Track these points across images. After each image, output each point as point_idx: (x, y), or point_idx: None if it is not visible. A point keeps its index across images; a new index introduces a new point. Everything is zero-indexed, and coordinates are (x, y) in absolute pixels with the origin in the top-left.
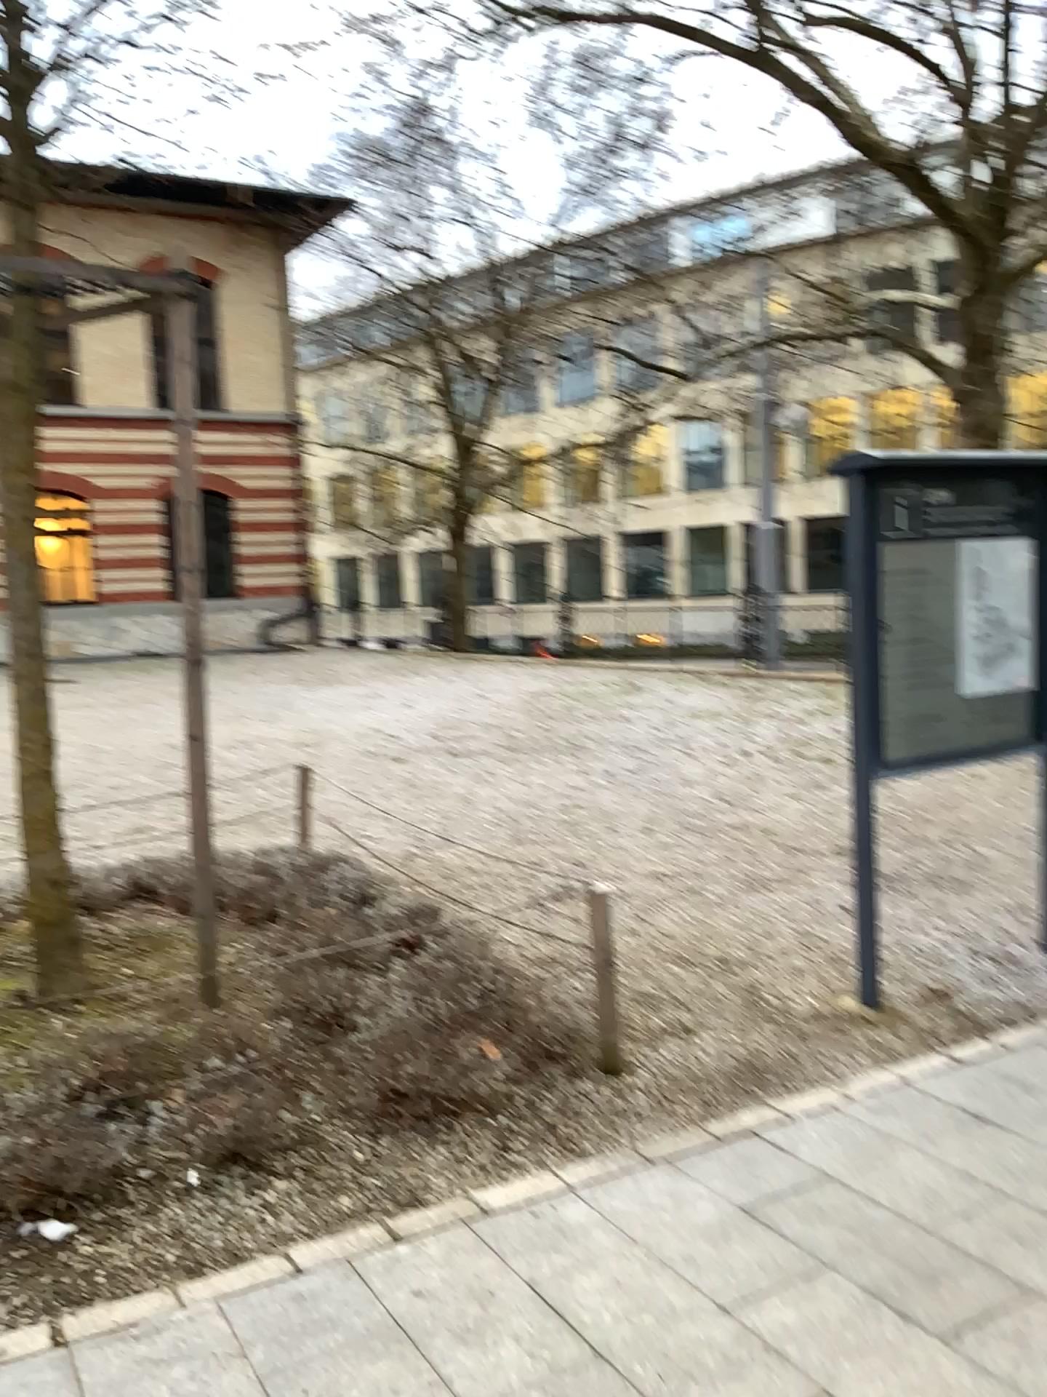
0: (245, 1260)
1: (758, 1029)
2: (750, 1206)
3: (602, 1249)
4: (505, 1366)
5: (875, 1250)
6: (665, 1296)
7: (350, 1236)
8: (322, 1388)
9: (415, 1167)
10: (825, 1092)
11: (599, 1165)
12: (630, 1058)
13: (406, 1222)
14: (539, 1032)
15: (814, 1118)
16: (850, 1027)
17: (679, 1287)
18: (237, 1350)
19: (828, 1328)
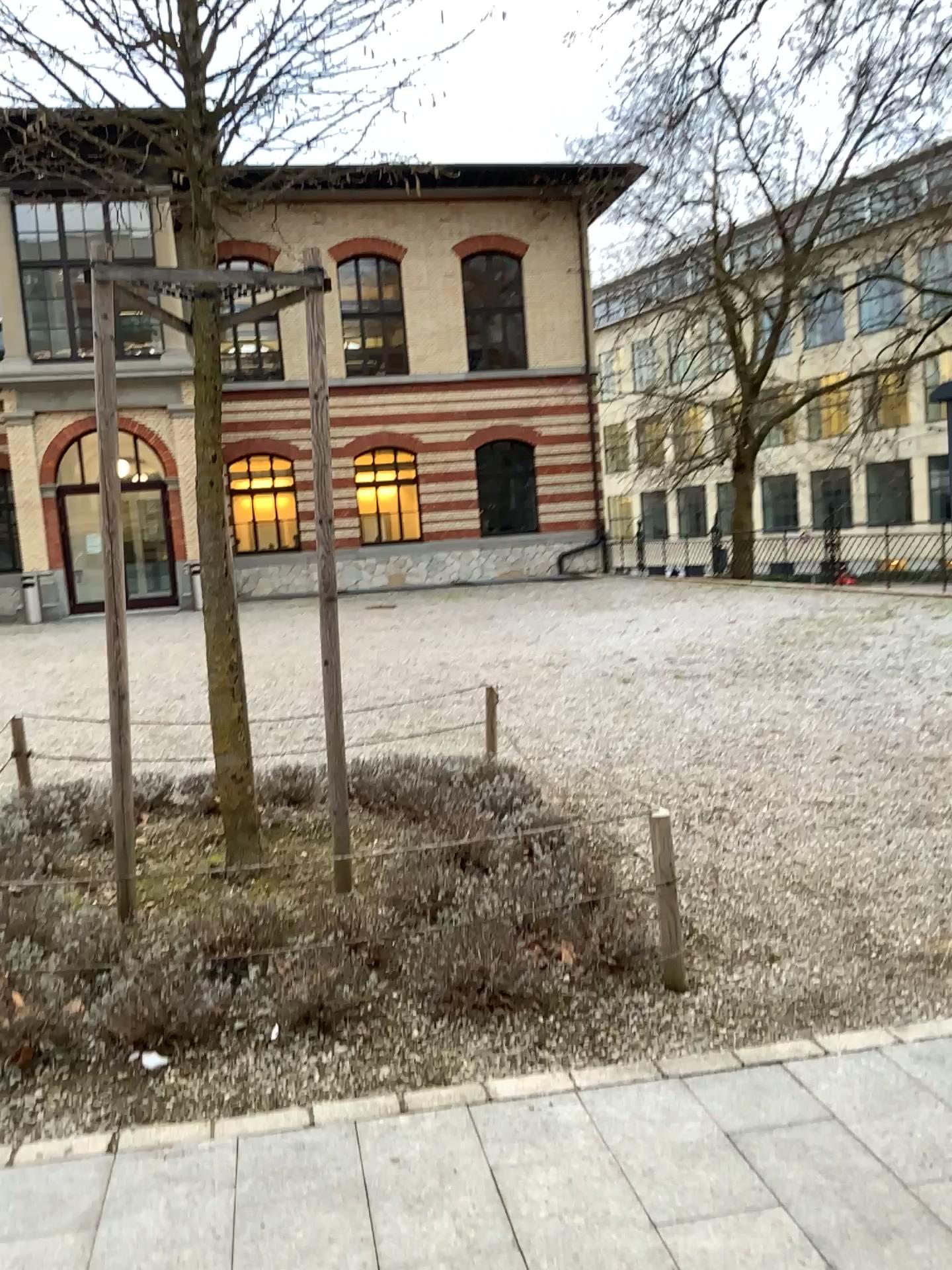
0: (273, 1108)
1: (840, 961)
2: (730, 1132)
3: (566, 1149)
4: (427, 1238)
5: (834, 1196)
6: (600, 1203)
7: (366, 1102)
8: (273, 1226)
9: (449, 1050)
10: (872, 1032)
11: (610, 1072)
12: (698, 976)
13: (416, 1097)
14: (611, 942)
15: (847, 1056)
16: (941, 970)
17: (617, 1197)
18: (225, 1181)
19: (739, 1263)
